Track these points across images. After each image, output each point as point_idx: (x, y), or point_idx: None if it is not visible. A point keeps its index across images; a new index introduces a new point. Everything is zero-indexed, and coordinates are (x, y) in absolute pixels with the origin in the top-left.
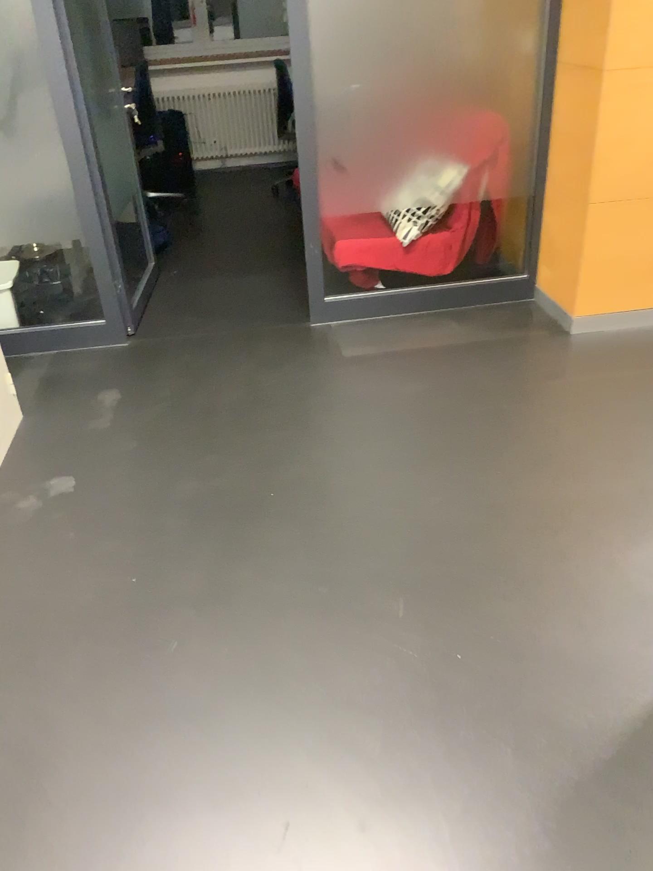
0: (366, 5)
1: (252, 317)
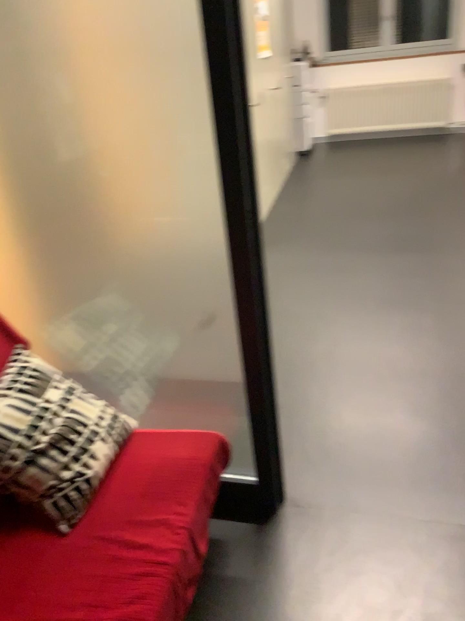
0: (120, 106)
1: (364, 536)
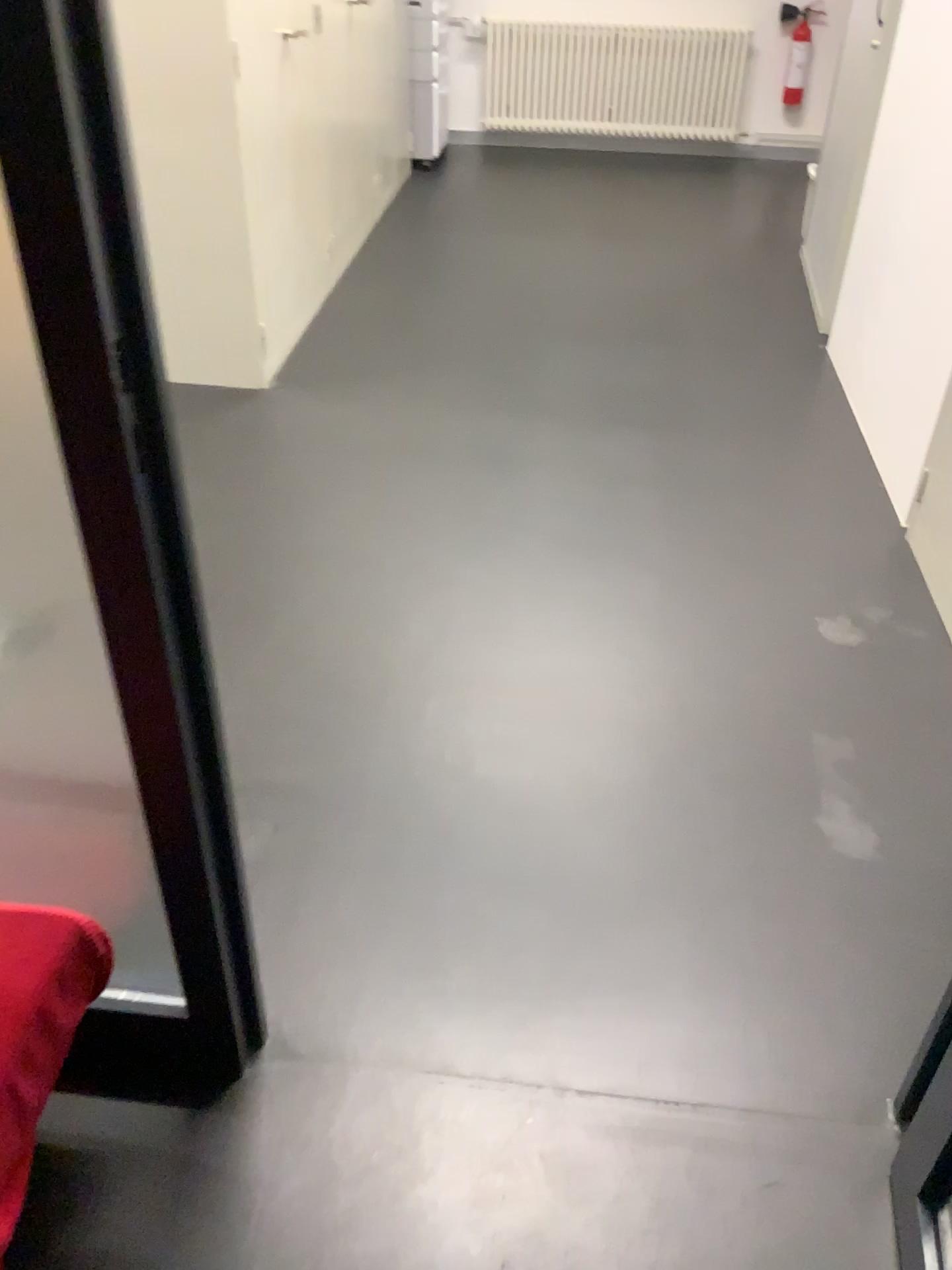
0: None
1: (442, 1134)
